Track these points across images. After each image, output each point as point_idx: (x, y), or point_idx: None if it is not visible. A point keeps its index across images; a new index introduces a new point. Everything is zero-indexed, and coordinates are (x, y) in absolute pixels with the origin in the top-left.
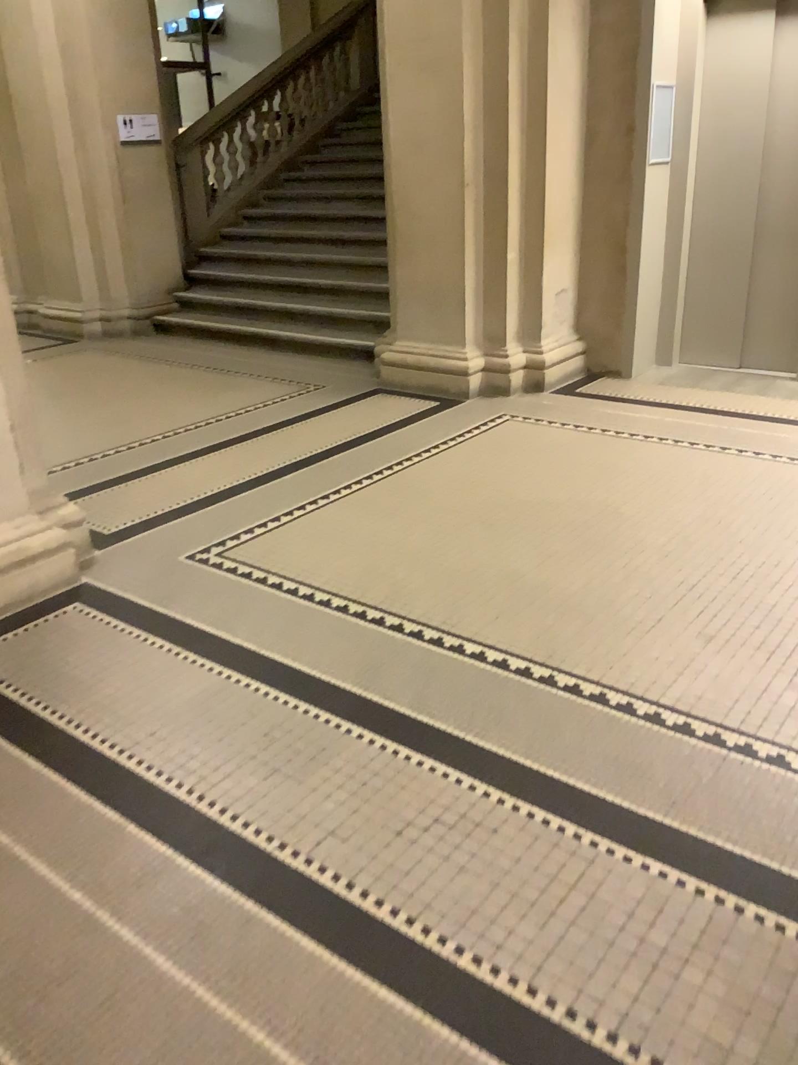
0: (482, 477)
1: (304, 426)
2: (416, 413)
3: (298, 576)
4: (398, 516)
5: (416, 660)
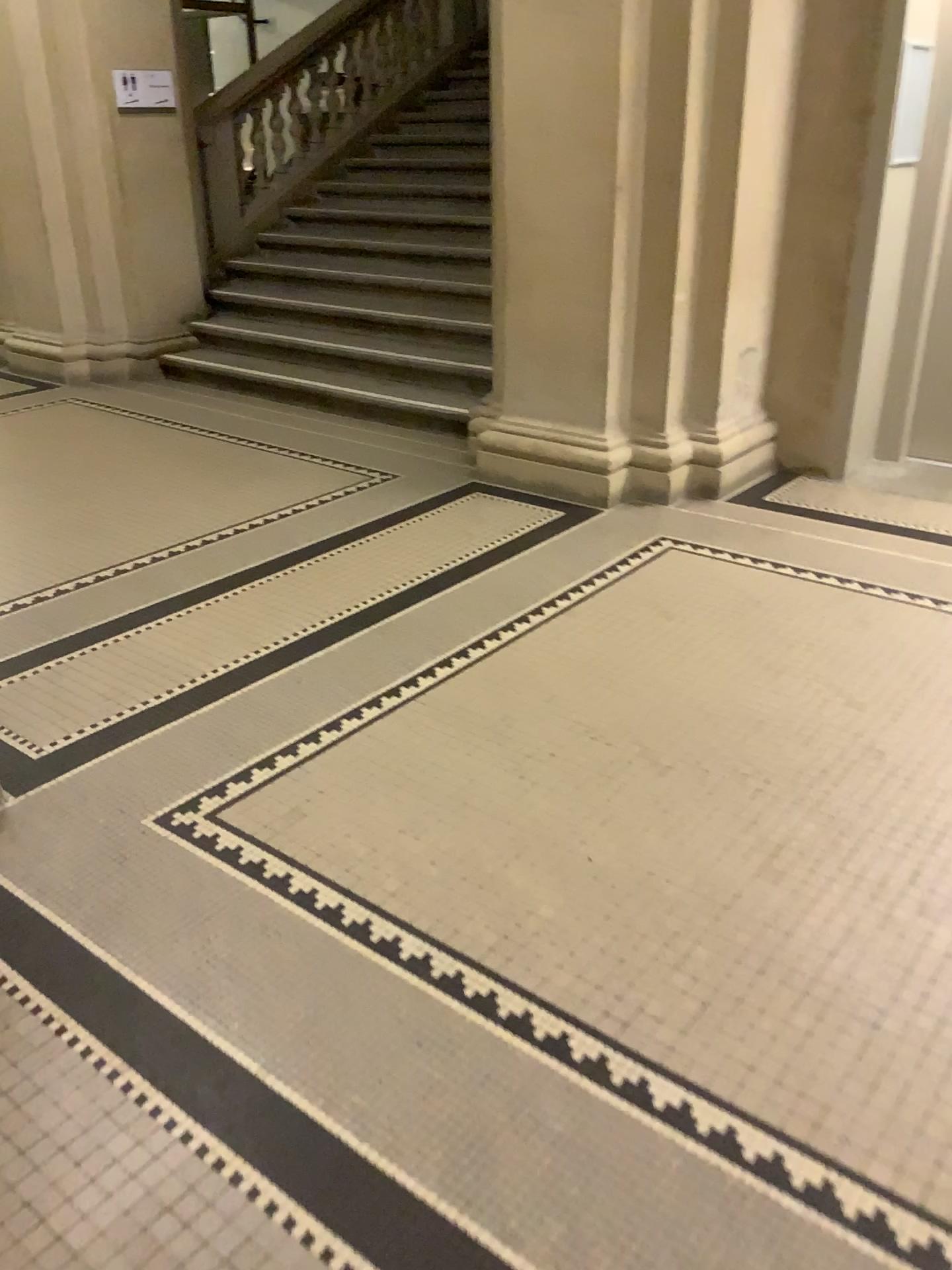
0: (642, 664)
1: (364, 550)
2: (530, 533)
3: (344, 882)
4: (512, 746)
5: (561, 1125)
